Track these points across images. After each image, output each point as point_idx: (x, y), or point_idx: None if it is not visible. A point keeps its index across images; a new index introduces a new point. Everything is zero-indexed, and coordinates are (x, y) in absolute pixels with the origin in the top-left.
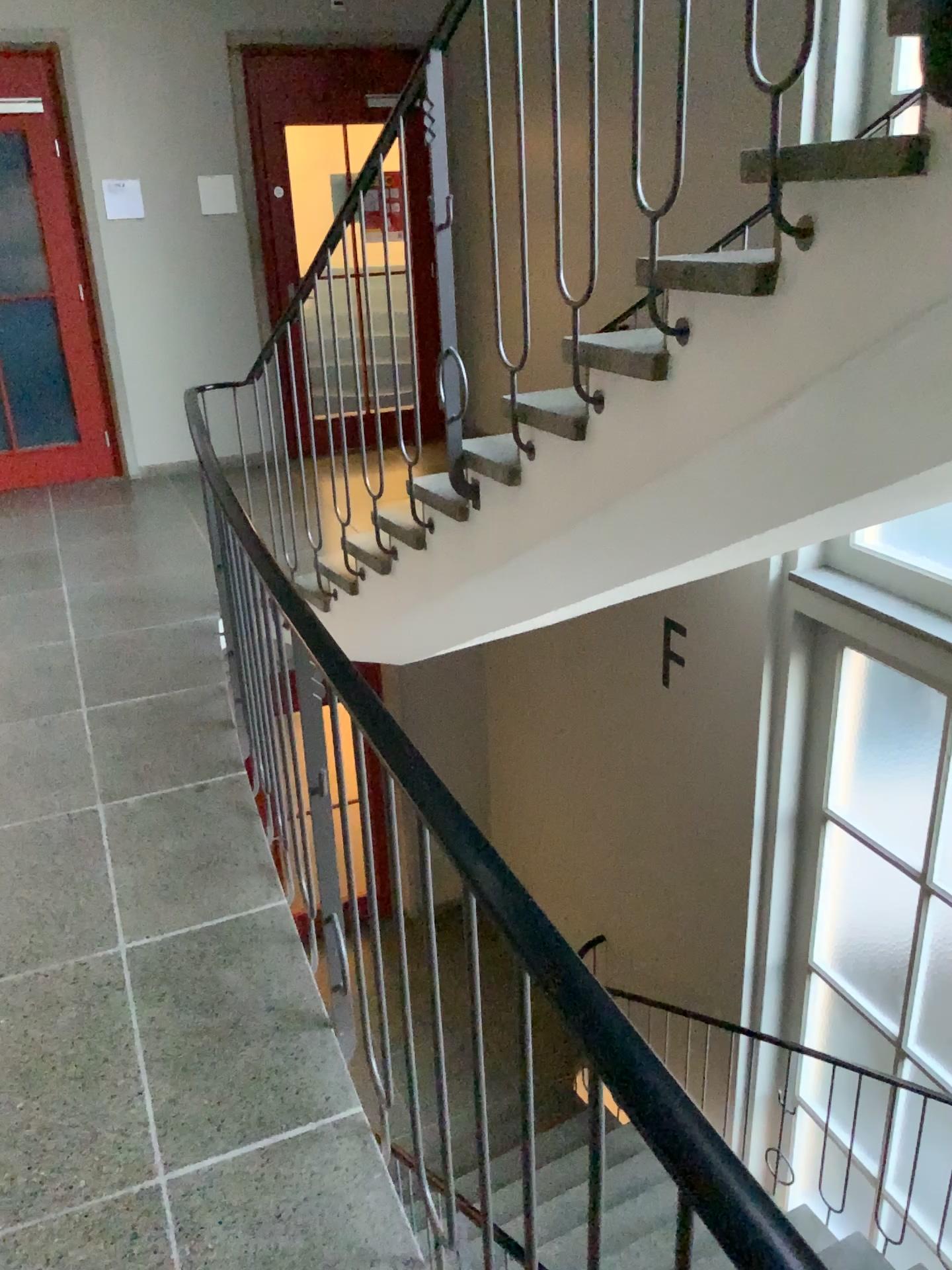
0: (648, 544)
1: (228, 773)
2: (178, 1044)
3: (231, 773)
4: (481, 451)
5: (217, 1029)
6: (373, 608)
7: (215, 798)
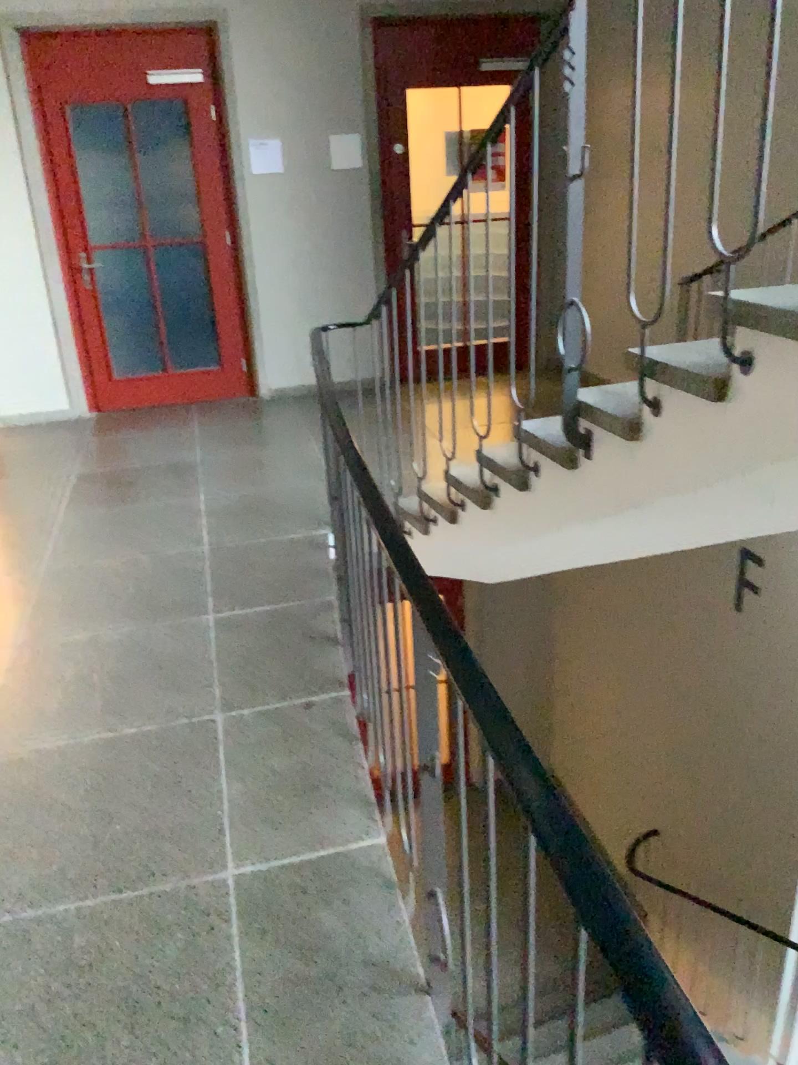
0: (775, 509)
1: (333, 692)
2: (276, 993)
3: (335, 693)
4: (597, 402)
5: (314, 981)
6: (472, 537)
7: (320, 717)
